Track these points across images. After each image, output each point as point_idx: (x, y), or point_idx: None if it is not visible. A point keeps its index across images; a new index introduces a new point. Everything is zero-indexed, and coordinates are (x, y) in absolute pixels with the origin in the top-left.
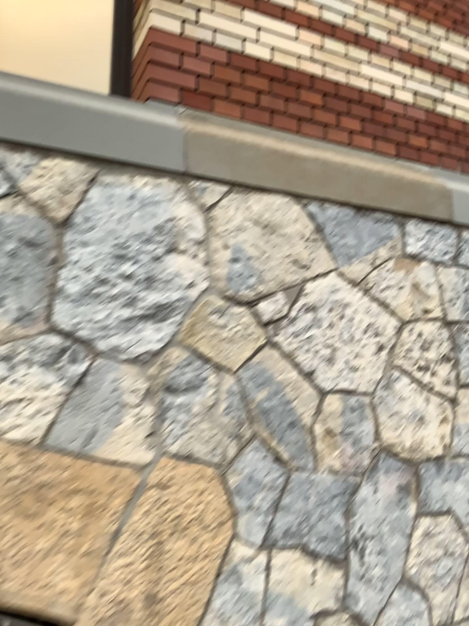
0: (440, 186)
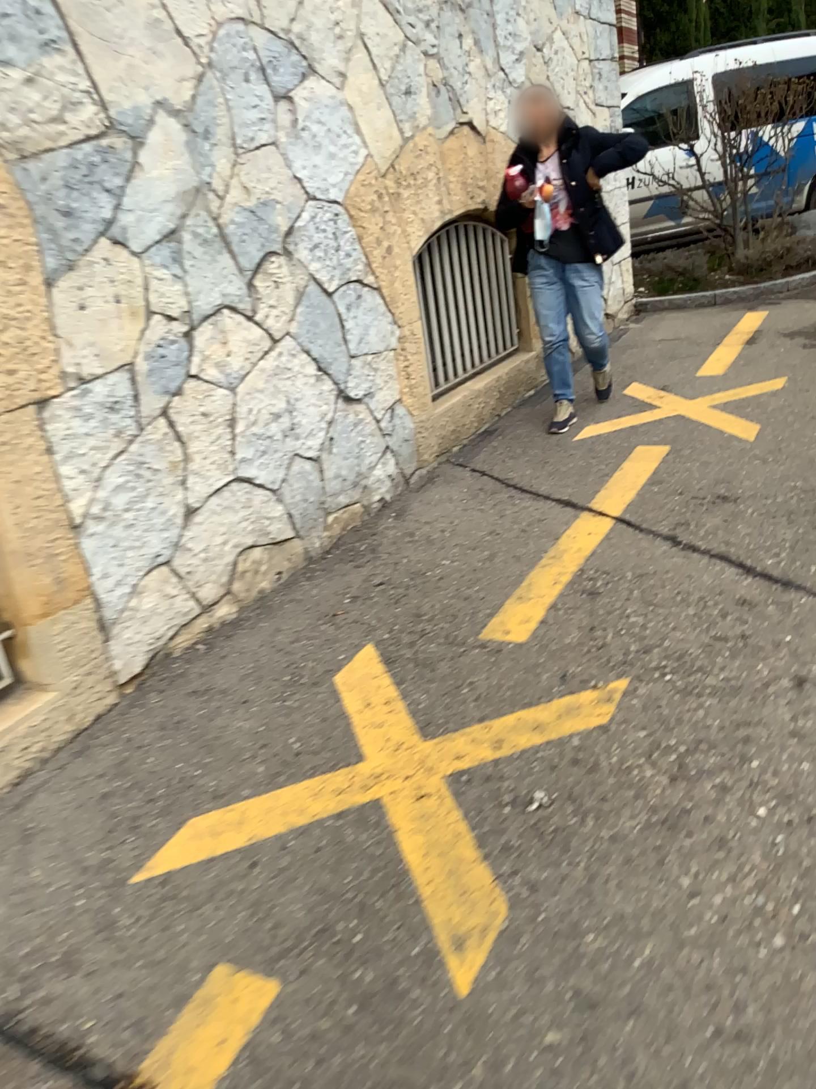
0: None
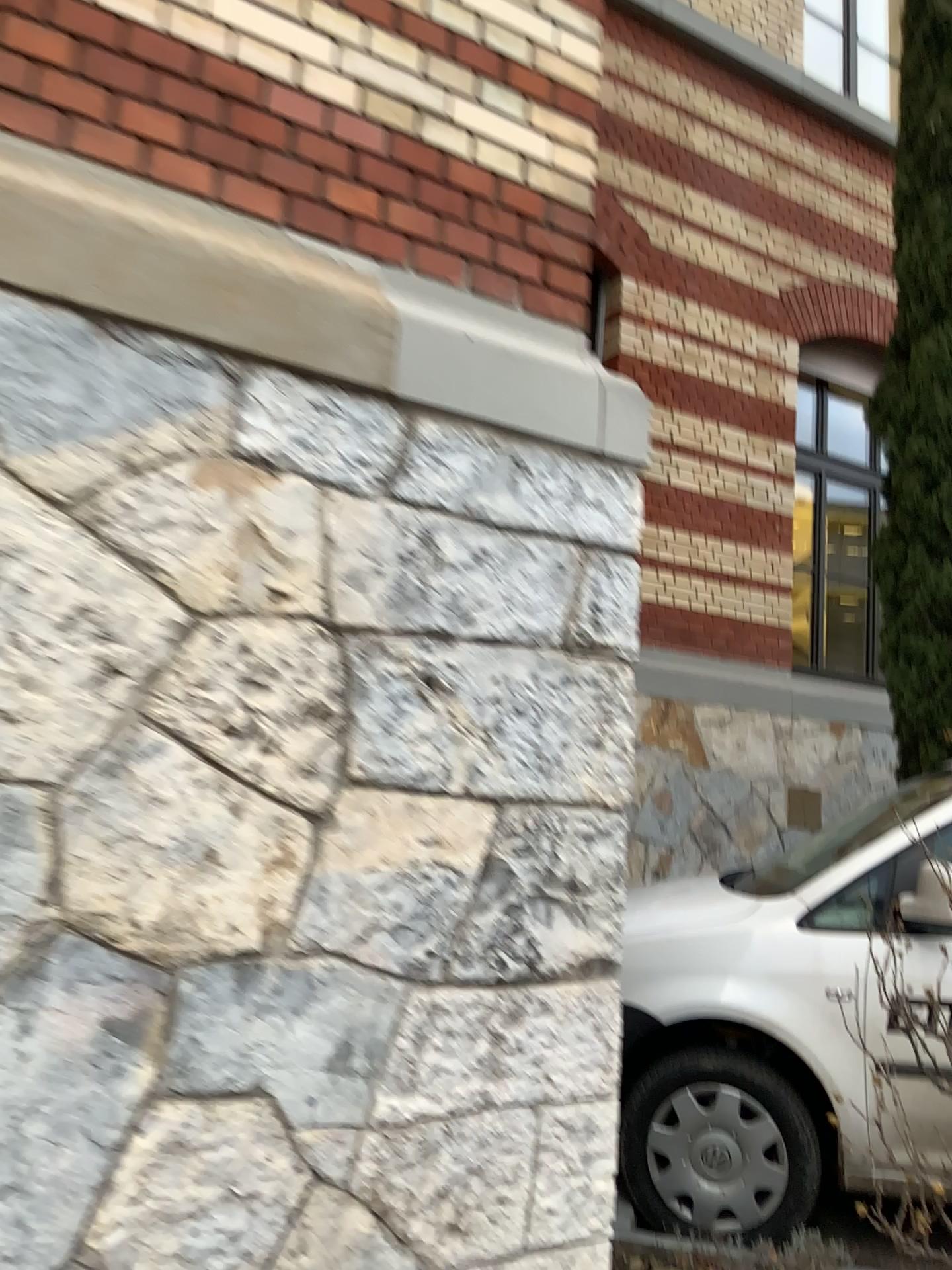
0: (369, 303)
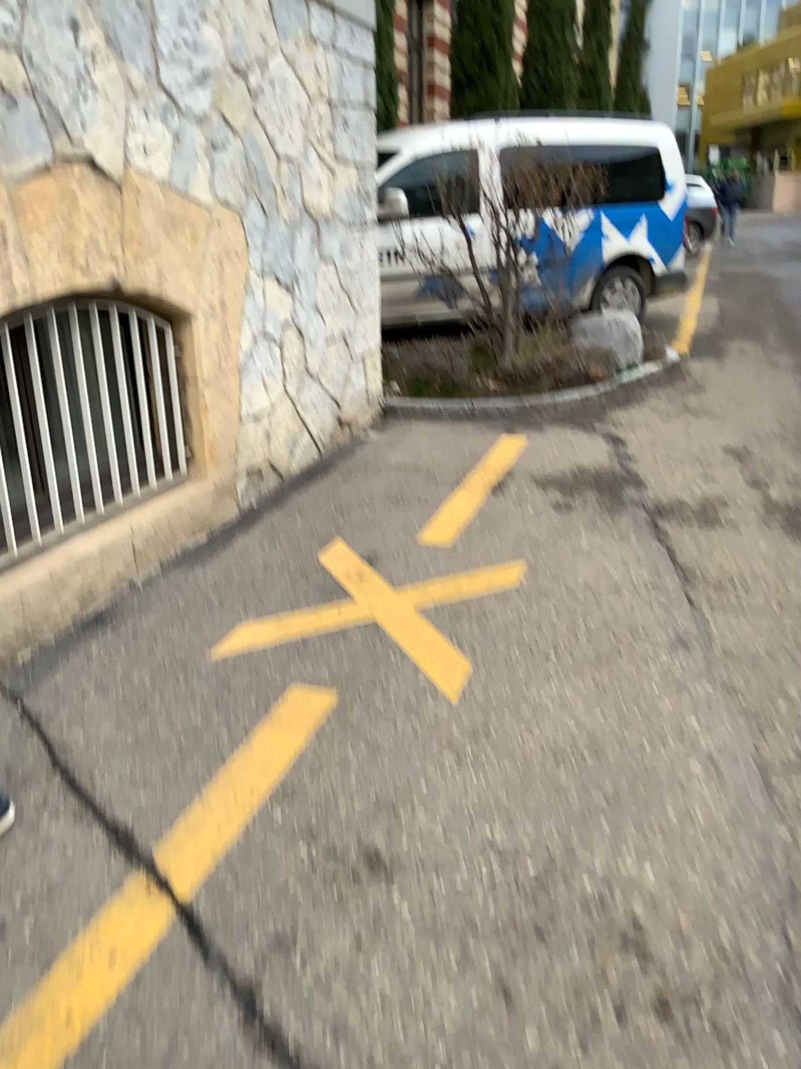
0: None
